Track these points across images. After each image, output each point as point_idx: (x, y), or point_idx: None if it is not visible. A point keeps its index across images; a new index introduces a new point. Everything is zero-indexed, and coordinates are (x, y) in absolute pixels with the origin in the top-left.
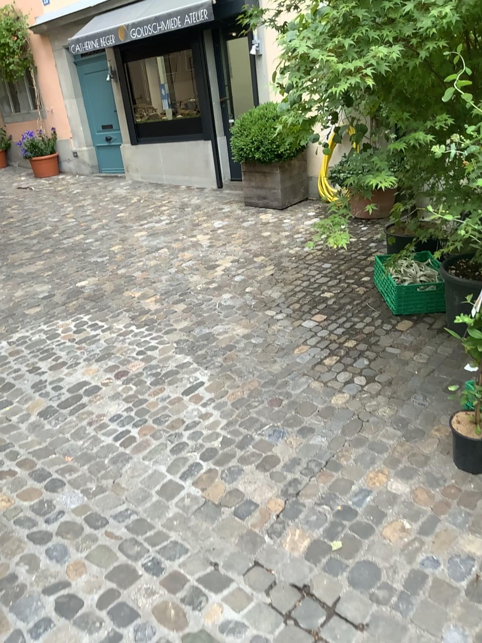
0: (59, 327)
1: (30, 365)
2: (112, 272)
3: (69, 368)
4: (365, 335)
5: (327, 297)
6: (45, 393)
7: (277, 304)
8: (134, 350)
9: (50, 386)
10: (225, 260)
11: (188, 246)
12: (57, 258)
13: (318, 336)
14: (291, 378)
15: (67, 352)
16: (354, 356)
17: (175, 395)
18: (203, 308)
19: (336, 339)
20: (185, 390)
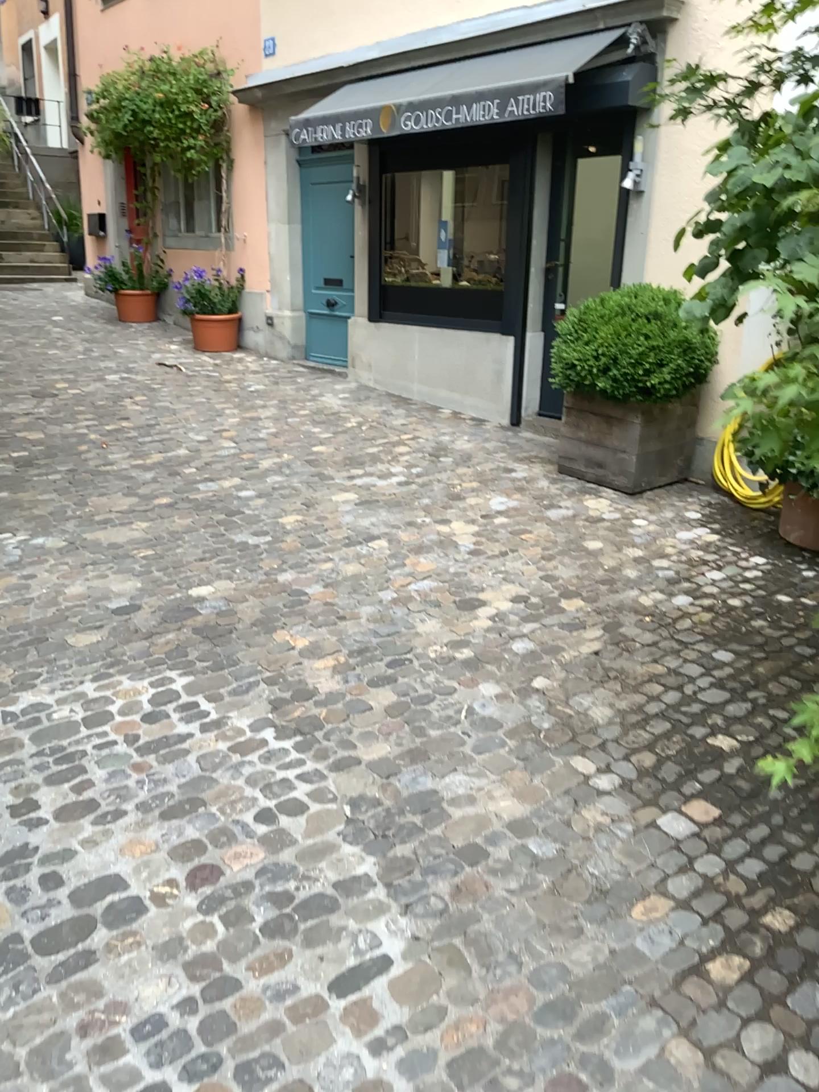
0: (118, 696)
1: (20, 789)
2: (266, 576)
3: (98, 822)
4: (816, 902)
5: (721, 752)
6: (21, 888)
7: (602, 744)
8: (254, 804)
9: (39, 868)
10: (500, 596)
11: (431, 546)
12: (175, 520)
13: (695, 875)
14: (617, 1010)
15: (109, 772)
16: (788, 975)
17: (312, 987)
18: (434, 714)
19: (742, 897)
20: (341, 975)
